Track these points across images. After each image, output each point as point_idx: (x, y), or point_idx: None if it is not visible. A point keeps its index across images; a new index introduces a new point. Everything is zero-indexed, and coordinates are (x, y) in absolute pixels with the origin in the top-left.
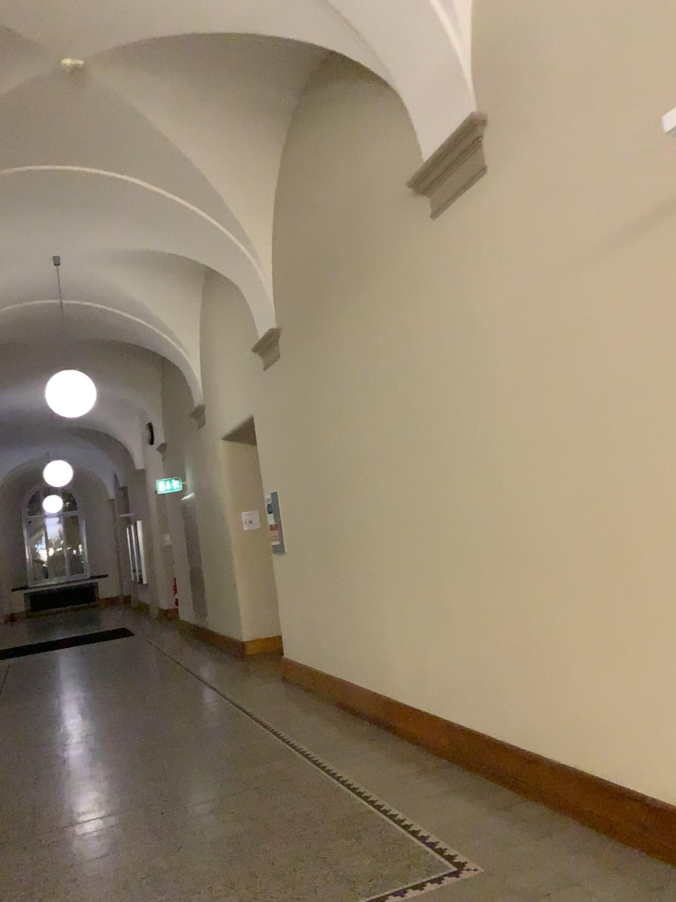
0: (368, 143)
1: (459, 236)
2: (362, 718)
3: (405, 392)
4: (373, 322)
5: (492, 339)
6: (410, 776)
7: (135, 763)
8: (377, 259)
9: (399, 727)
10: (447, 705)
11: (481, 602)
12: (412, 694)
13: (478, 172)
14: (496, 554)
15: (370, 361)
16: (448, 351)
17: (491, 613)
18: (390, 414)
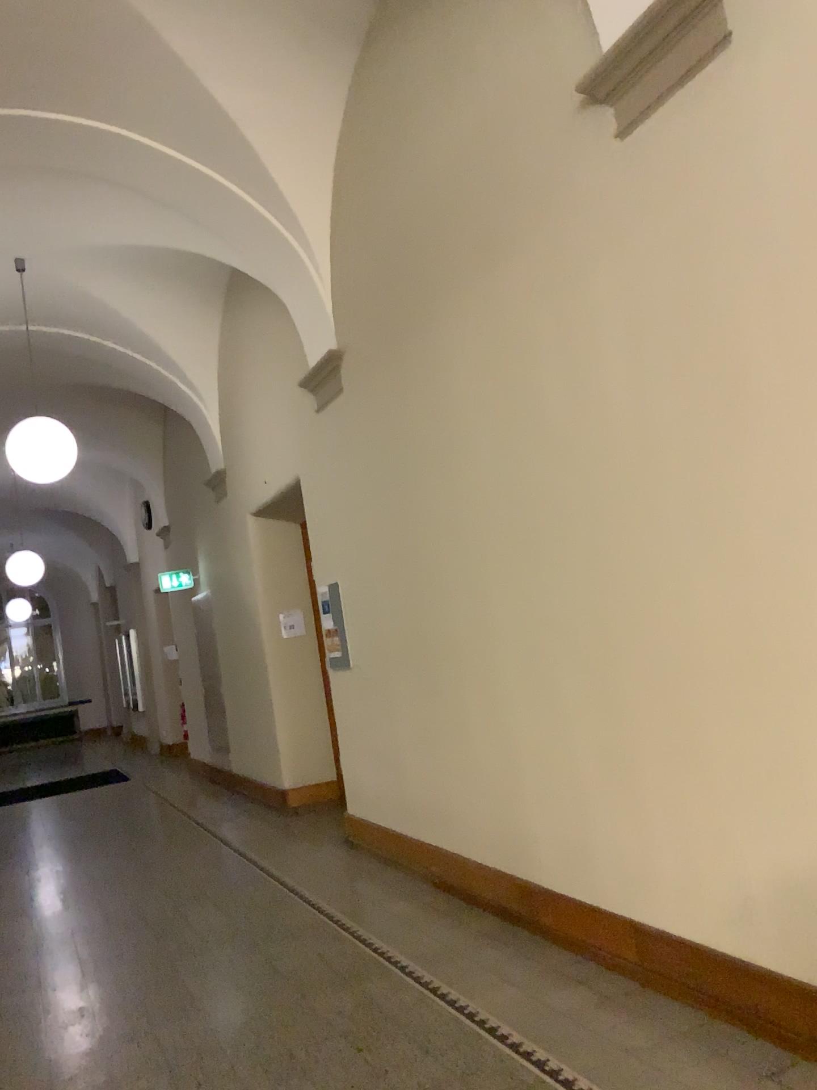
0: (496, 48)
1: (671, 160)
2: (482, 909)
3: (562, 421)
4: (502, 321)
5: (737, 320)
6: (591, 1015)
7: (150, 993)
8: (513, 223)
9: (549, 927)
10: (636, 898)
11: (704, 742)
12: (570, 877)
13: (715, 48)
14: (738, 665)
15: (498, 379)
16: (647, 349)
17: (725, 759)
18: (532, 457)
